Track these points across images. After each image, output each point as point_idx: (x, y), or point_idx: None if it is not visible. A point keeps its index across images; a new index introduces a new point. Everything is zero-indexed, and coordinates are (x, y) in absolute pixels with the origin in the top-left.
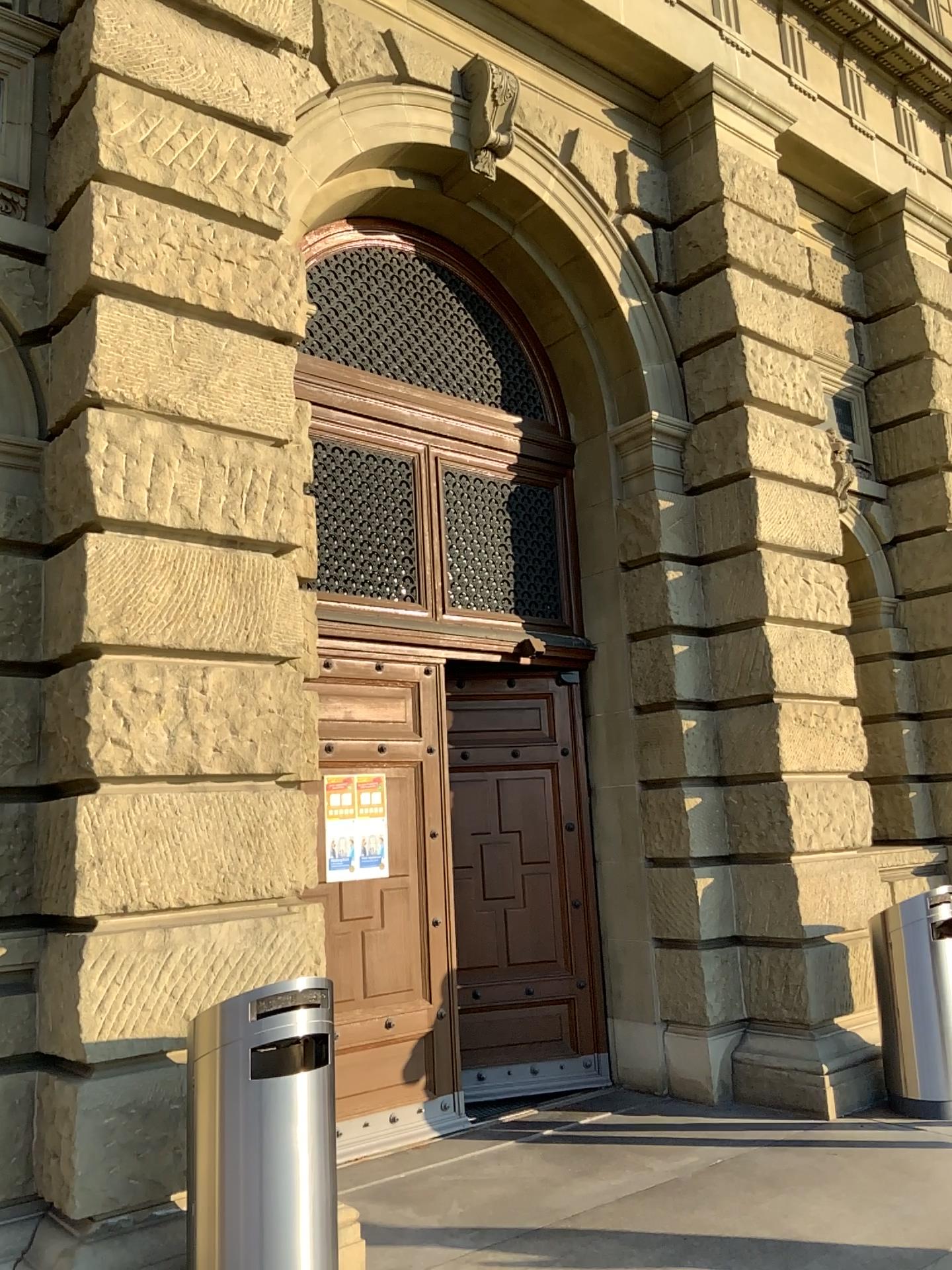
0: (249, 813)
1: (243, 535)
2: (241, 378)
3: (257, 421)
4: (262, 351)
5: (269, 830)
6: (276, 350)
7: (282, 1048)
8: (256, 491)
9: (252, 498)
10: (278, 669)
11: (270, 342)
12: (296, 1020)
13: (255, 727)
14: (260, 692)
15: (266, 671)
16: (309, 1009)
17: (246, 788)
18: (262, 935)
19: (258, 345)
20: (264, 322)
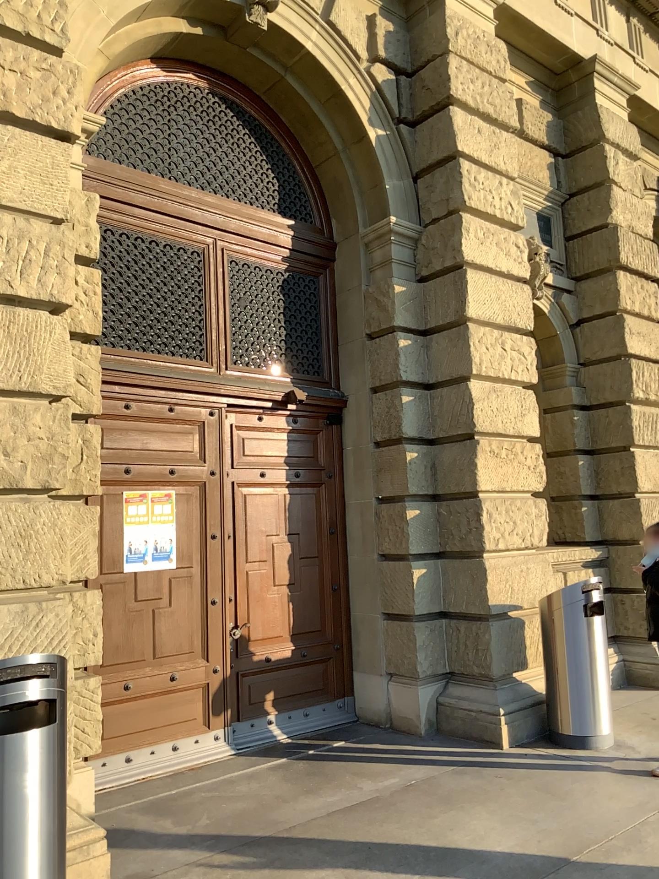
0: (21, 520)
1: (20, 296)
2: (22, 168)
3: (36, 204)
4: (42, 147)
5: (39, 533)
6: (55, 148)
7: (7, 712)
8: (33, 261)
9: (29, 267)
10: (51, 405)
11: (50, 140)
12: (20, 690)
13: (27, 451)
14: (33, 424)
15: (38, 407)
16: (34, 680)
17: (18, 500)
18: (30, 616)
19: (40, 143)
20: (44, 123)
